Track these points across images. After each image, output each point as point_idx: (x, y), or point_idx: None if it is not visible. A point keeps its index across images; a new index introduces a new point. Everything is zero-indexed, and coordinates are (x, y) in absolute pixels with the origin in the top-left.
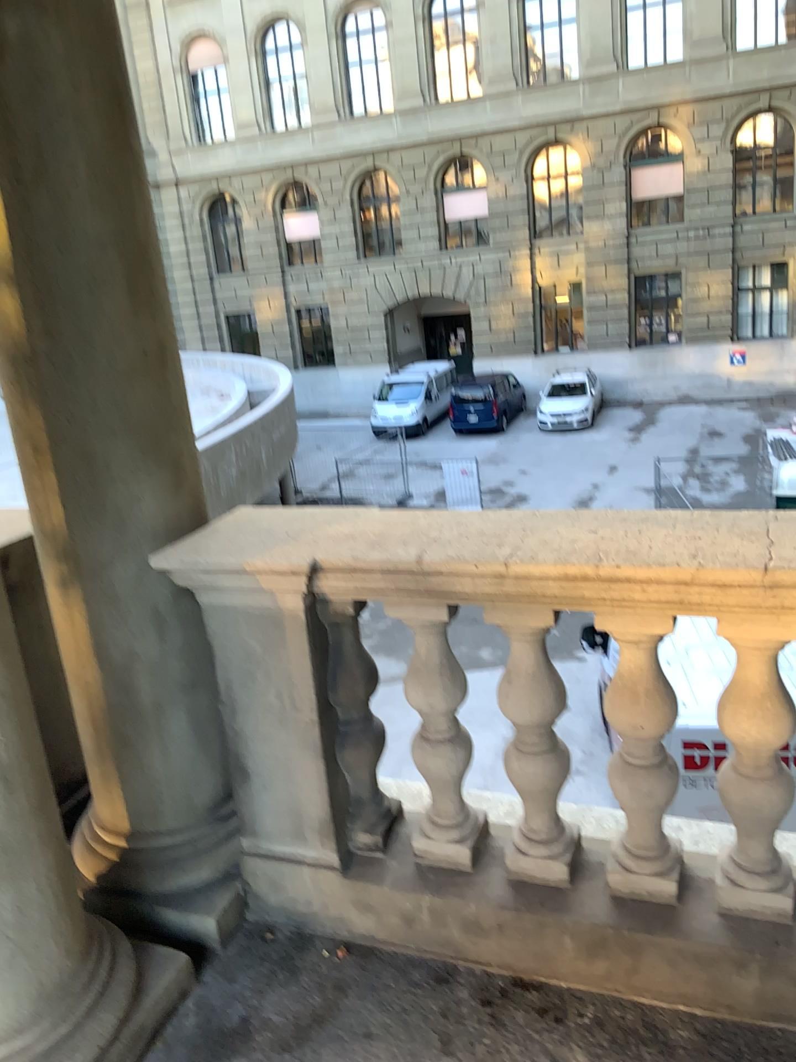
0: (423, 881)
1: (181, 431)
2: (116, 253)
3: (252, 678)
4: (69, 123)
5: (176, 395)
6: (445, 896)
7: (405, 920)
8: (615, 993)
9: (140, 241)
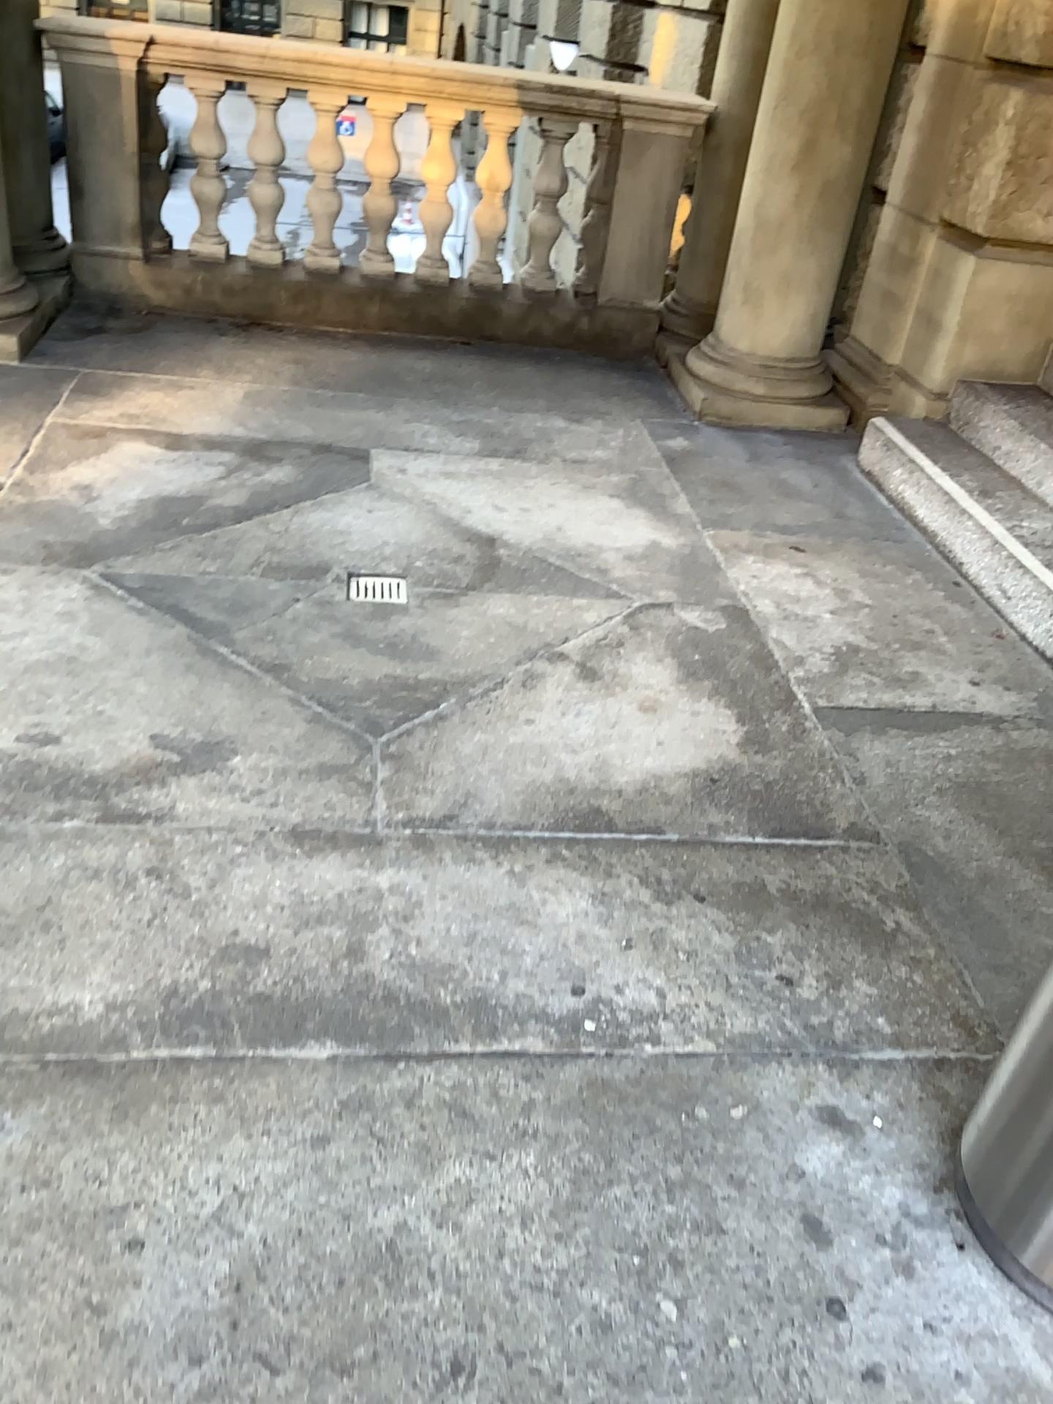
0: (196, 269)
1: None
2: None
3: (93, 120)
4: None
5: None
6: (211, 275)
7: (185, 292)
8: (307, 323)
9: None
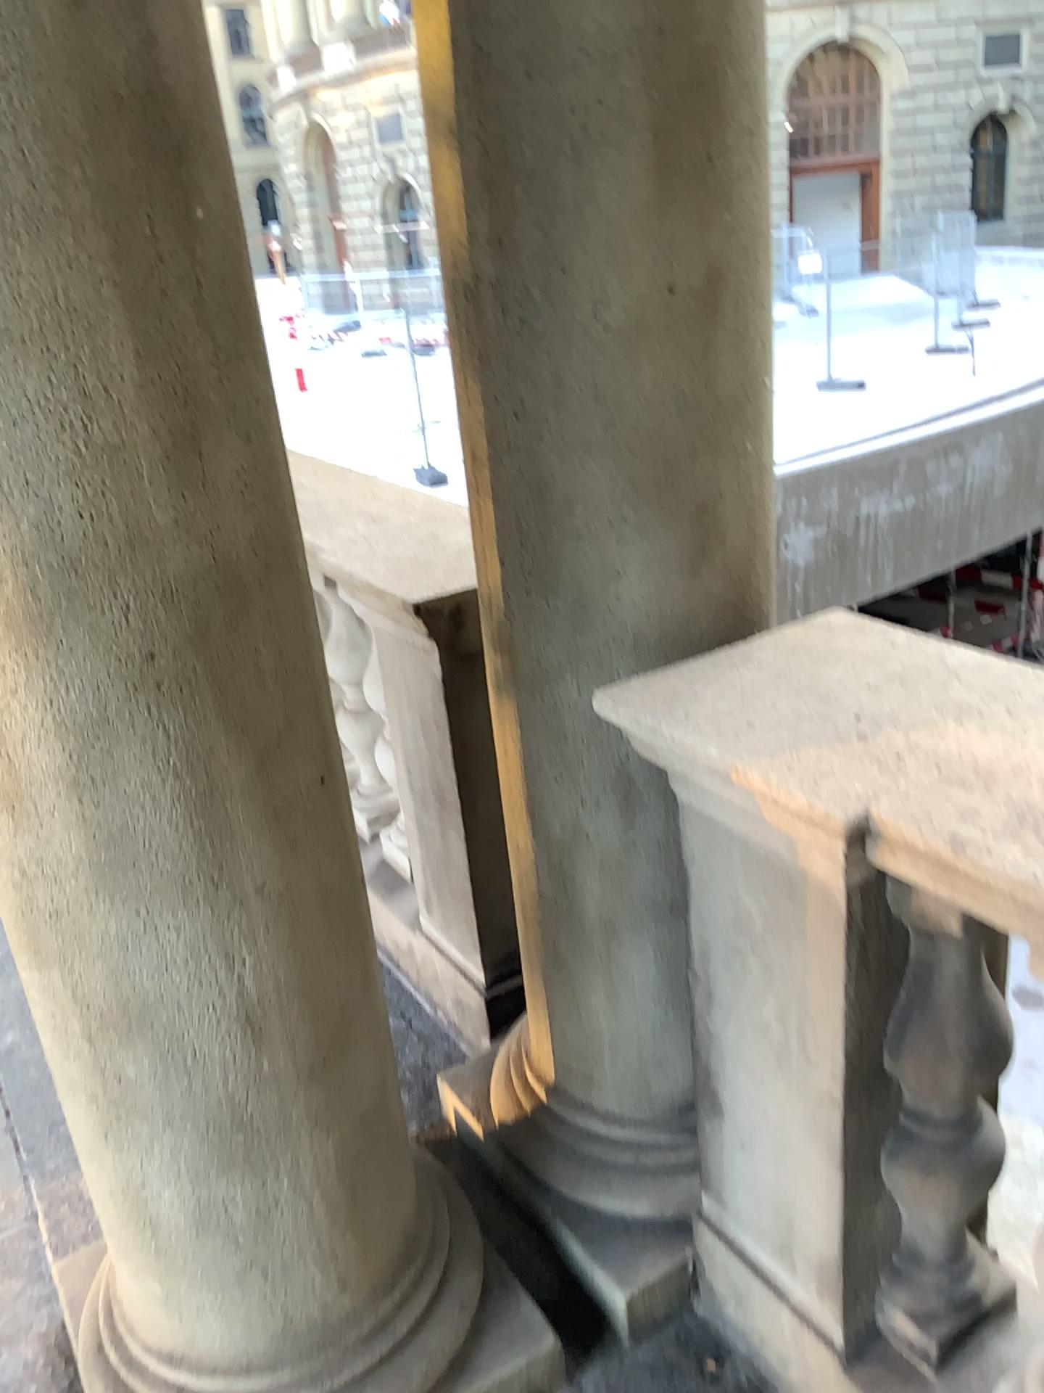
0: None
1: (722, 454)
2: (627, 77)
3: (740, 966)
4: None
5: (725, 381)
6: None
7: None
8: None
9: (692, 46)
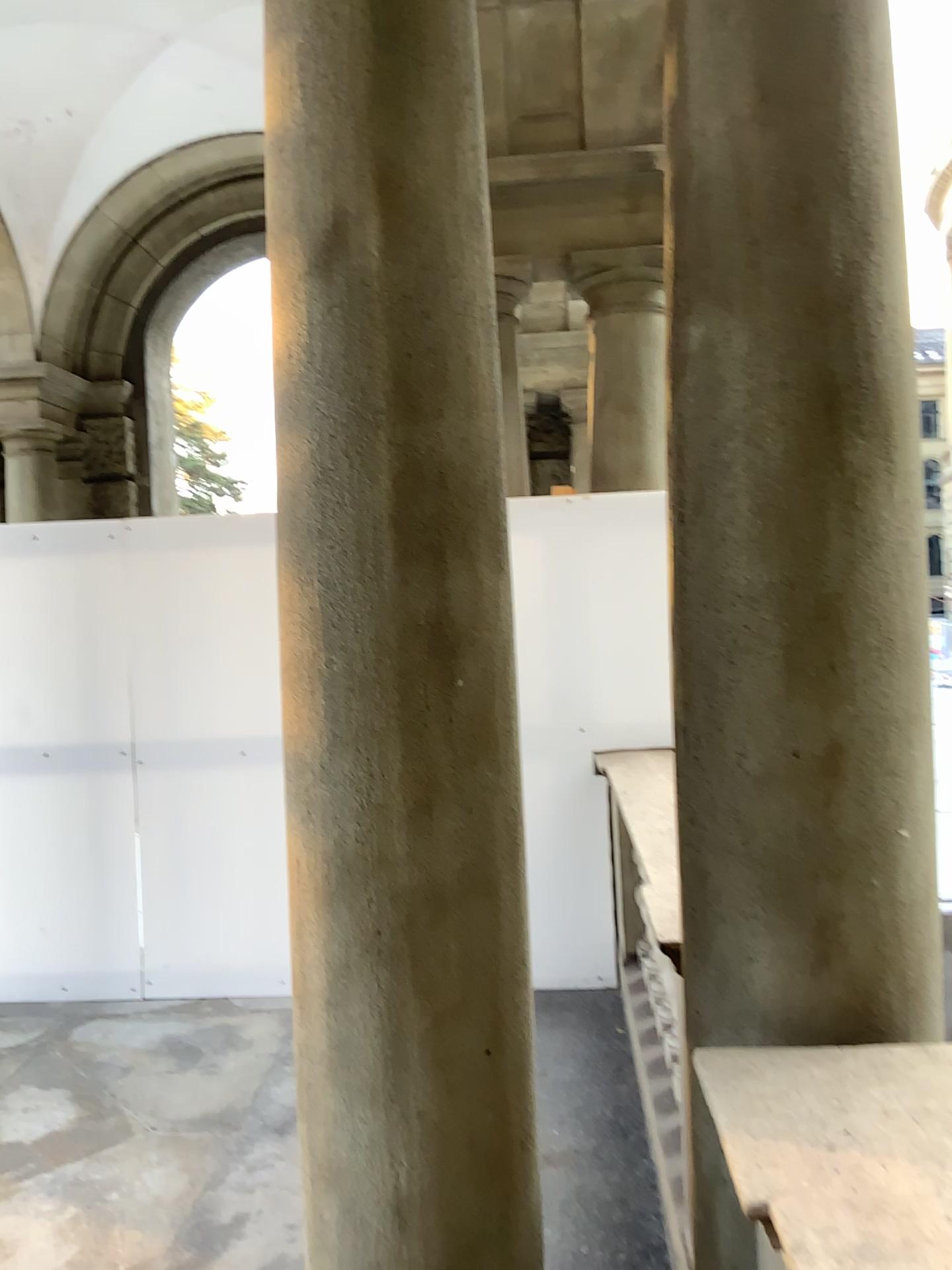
0: None
1: (853, 881)
2: (773, 609)
3: None
4: (735, 440)
5: (856, 824)
6: None
7: None
8: None
9: (827, 590)
